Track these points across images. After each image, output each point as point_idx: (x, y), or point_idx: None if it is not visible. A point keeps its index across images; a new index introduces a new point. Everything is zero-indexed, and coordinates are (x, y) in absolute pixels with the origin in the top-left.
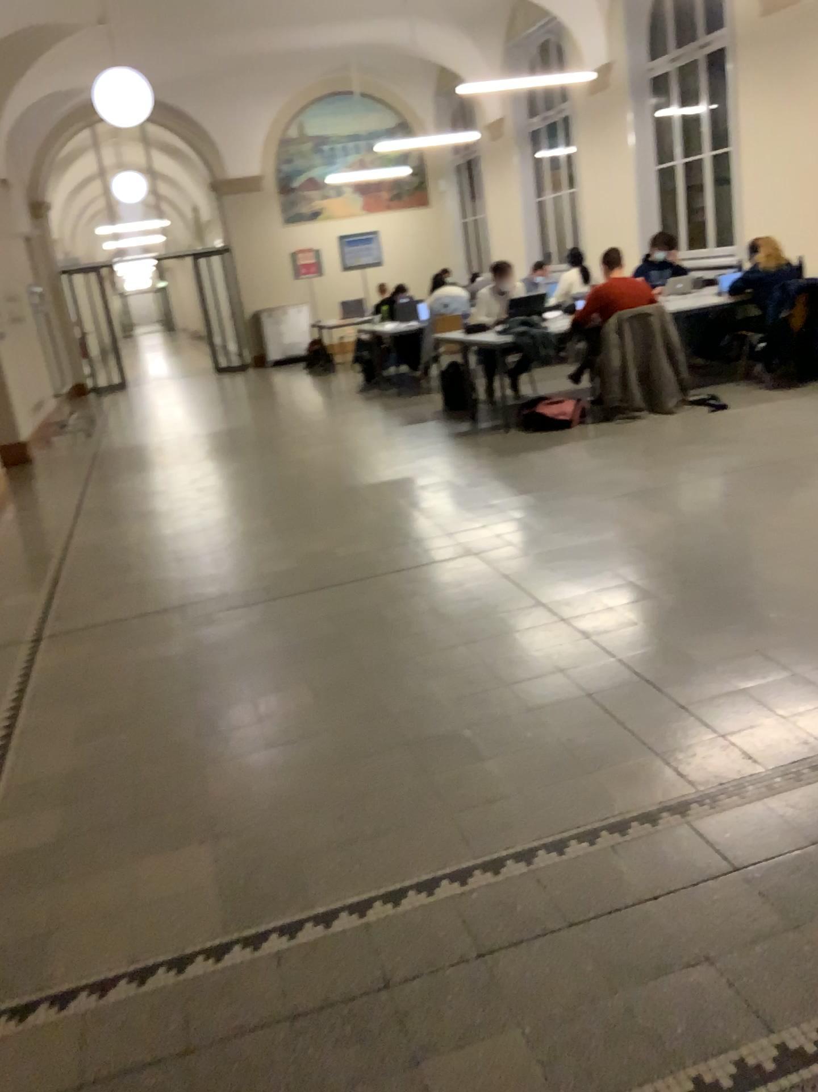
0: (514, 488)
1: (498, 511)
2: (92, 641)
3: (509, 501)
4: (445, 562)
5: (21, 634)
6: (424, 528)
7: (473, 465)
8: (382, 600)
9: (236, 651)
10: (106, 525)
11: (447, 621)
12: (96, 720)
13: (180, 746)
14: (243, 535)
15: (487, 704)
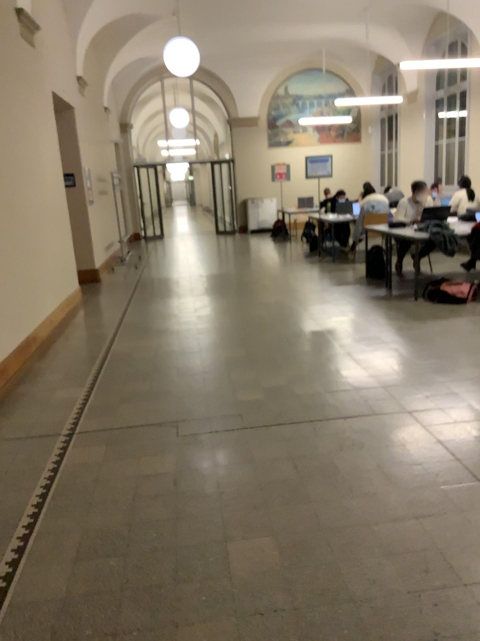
0: (432, 352)
1: (422, 371)
2: (107, 444)
3: (429, 364)
4: (384, 416)
5: (60, 427)
6: (364, 378)
7: (396, 327)
8: (335, 447)
9: (215, 479)
10: (134, 340)
11: (394, 483)
12: (96, 535)
13: (159, 592)
14: (227, 362)
15: (450, 608)
